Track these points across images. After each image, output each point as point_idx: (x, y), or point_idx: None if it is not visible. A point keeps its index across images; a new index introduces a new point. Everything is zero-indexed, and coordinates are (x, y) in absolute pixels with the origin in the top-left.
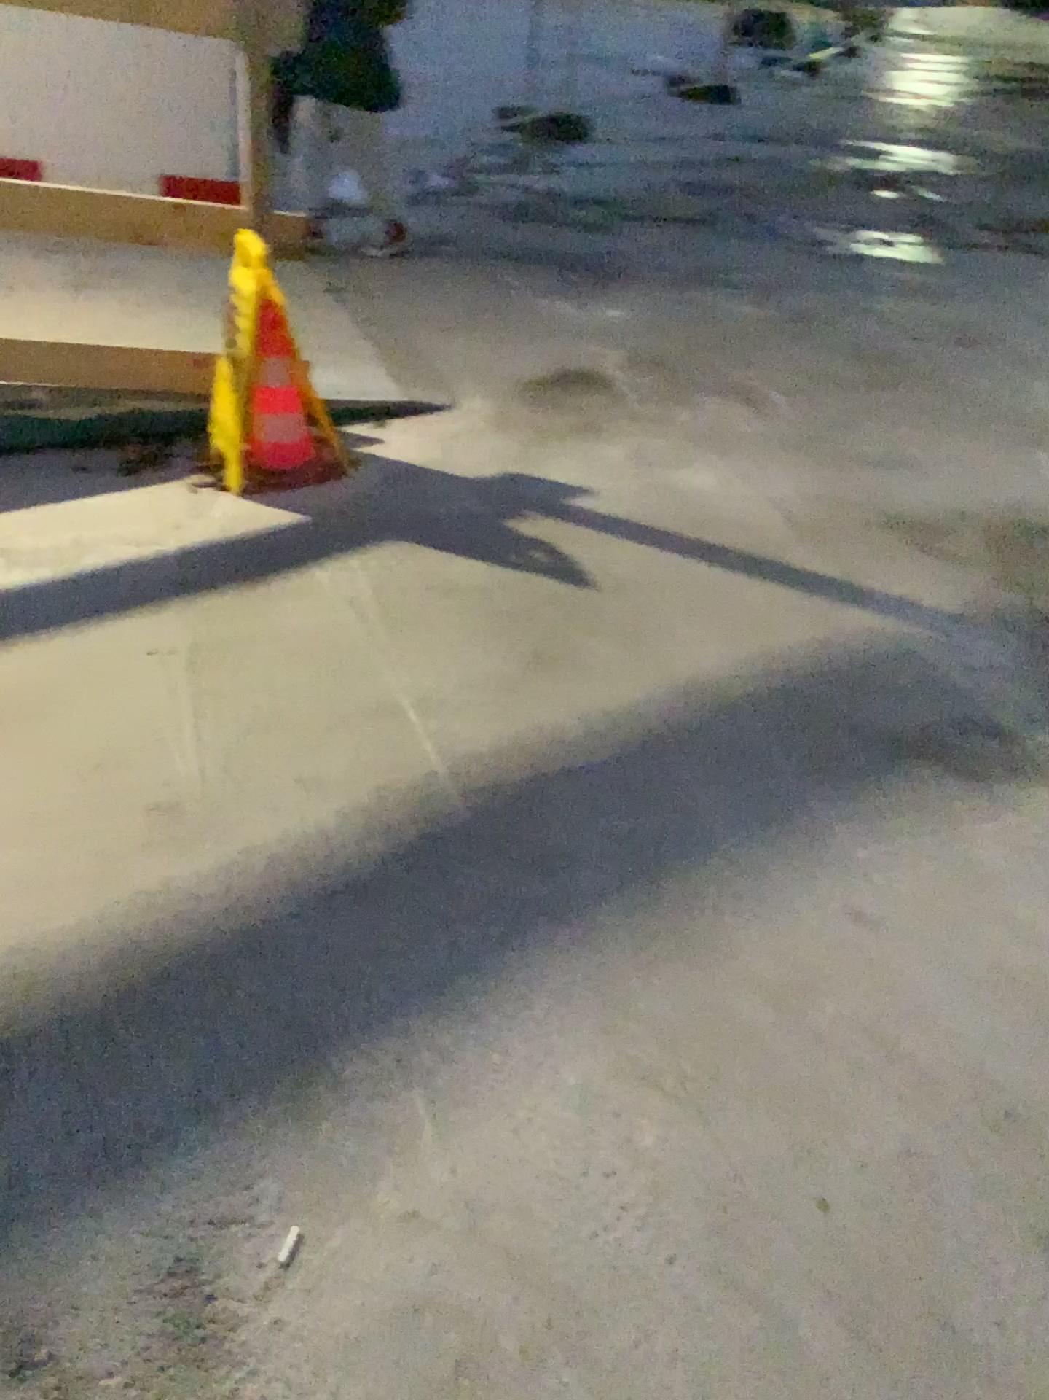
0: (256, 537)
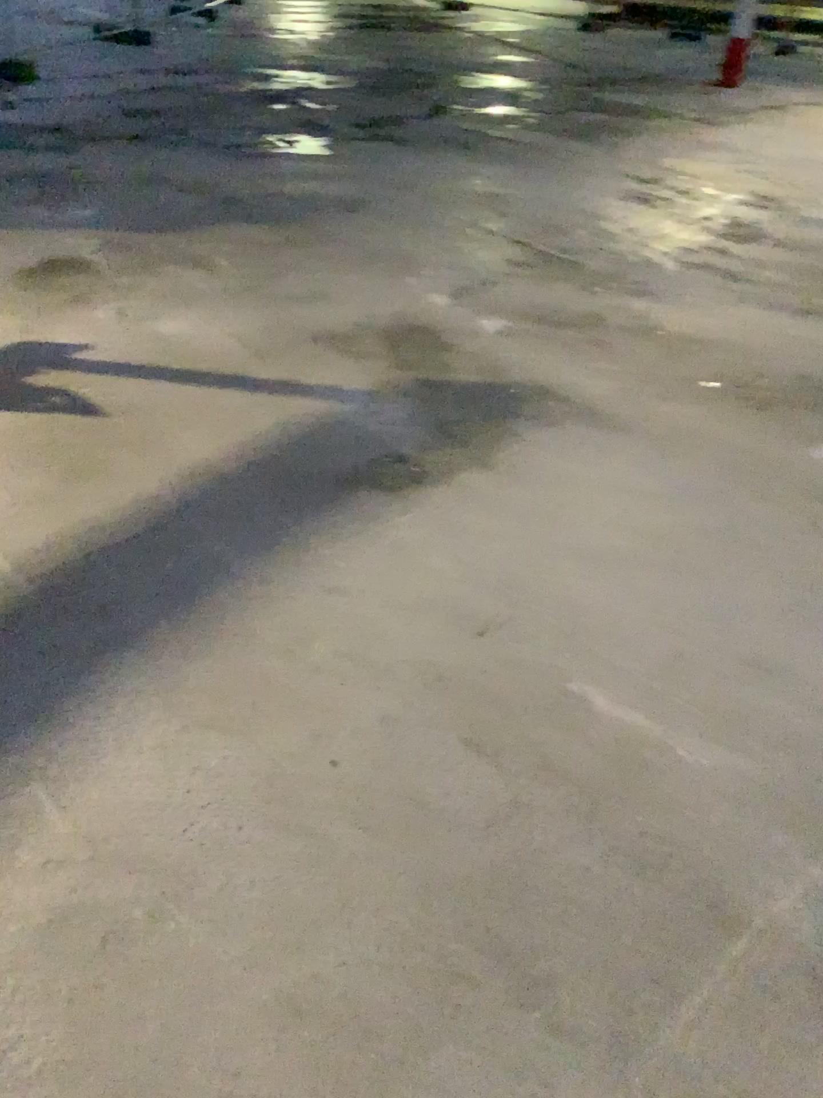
0: None
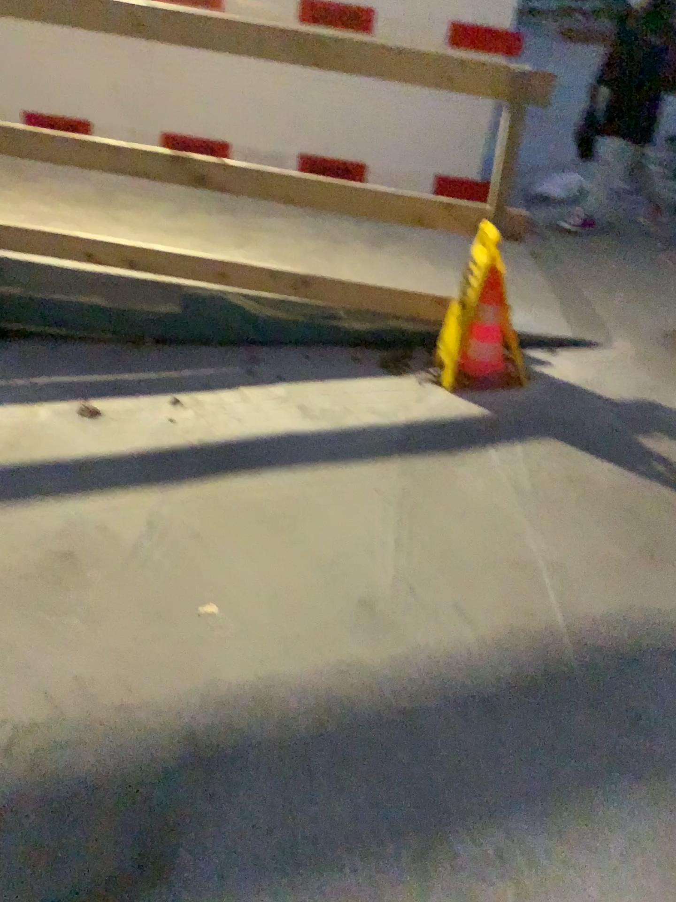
0: (460, 425)
